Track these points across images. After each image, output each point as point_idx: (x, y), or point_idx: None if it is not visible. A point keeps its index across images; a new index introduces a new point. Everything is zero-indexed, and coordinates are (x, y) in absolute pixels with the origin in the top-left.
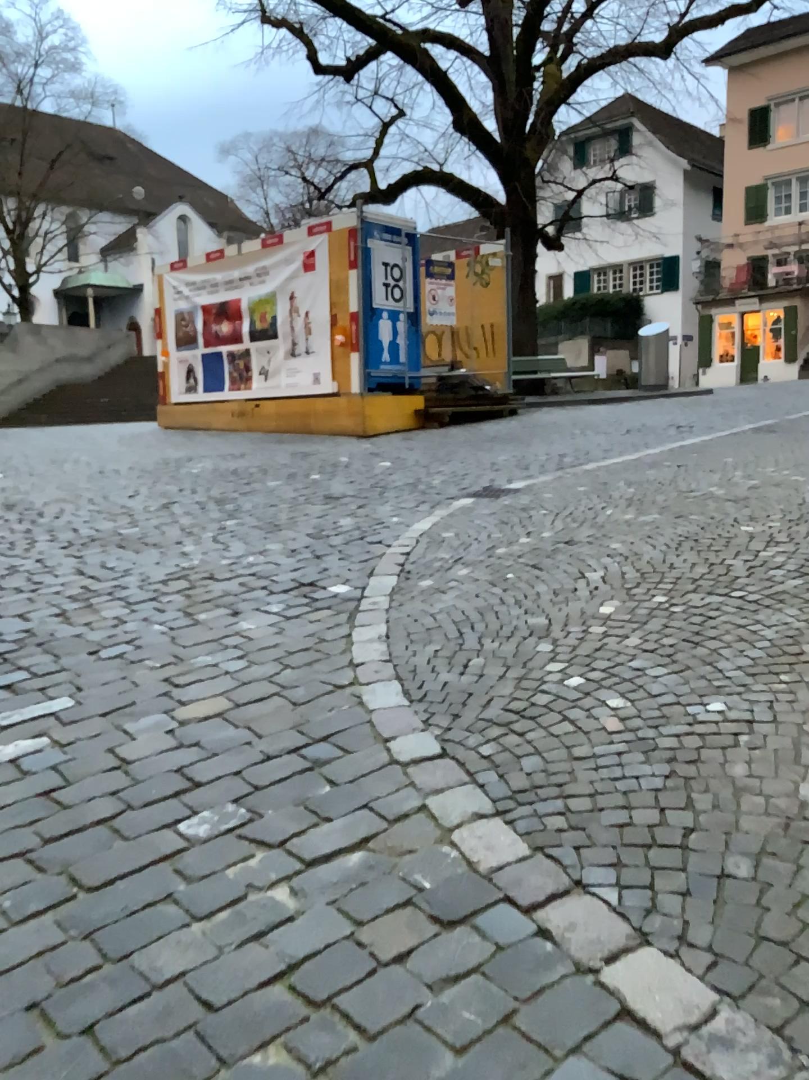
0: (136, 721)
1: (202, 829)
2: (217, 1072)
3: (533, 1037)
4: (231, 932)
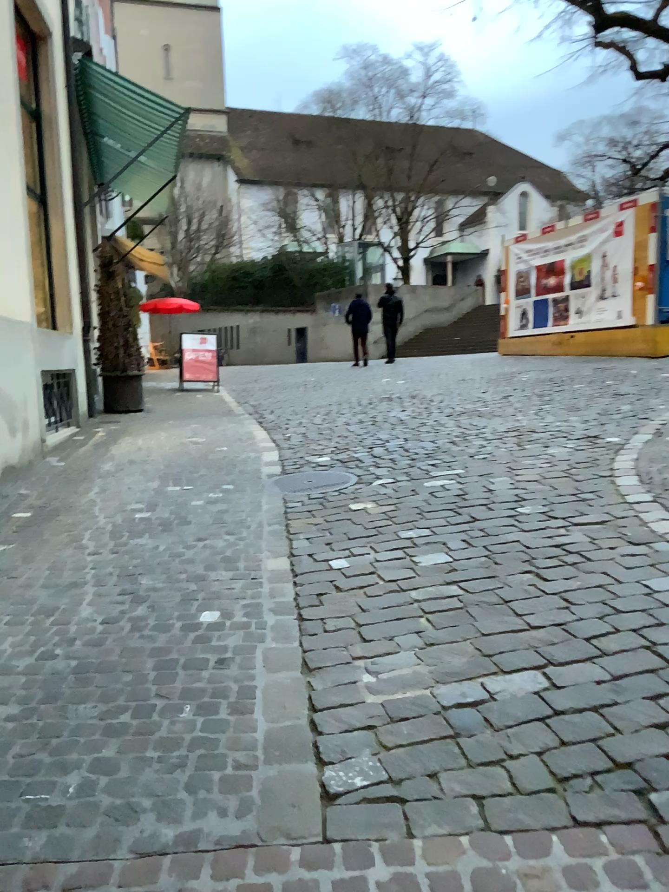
0: (496, 477)
1: (528, 509)
2: (532, 558)
3: (660, 567)
4: (539, 533)
